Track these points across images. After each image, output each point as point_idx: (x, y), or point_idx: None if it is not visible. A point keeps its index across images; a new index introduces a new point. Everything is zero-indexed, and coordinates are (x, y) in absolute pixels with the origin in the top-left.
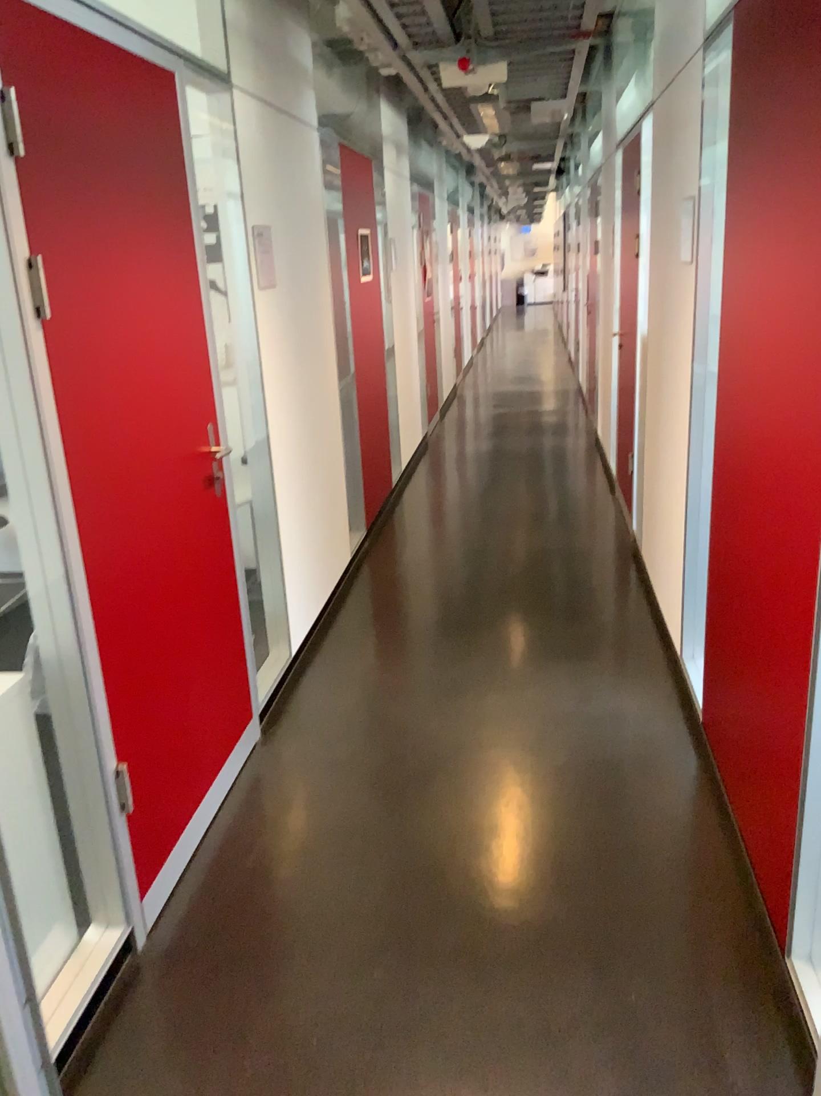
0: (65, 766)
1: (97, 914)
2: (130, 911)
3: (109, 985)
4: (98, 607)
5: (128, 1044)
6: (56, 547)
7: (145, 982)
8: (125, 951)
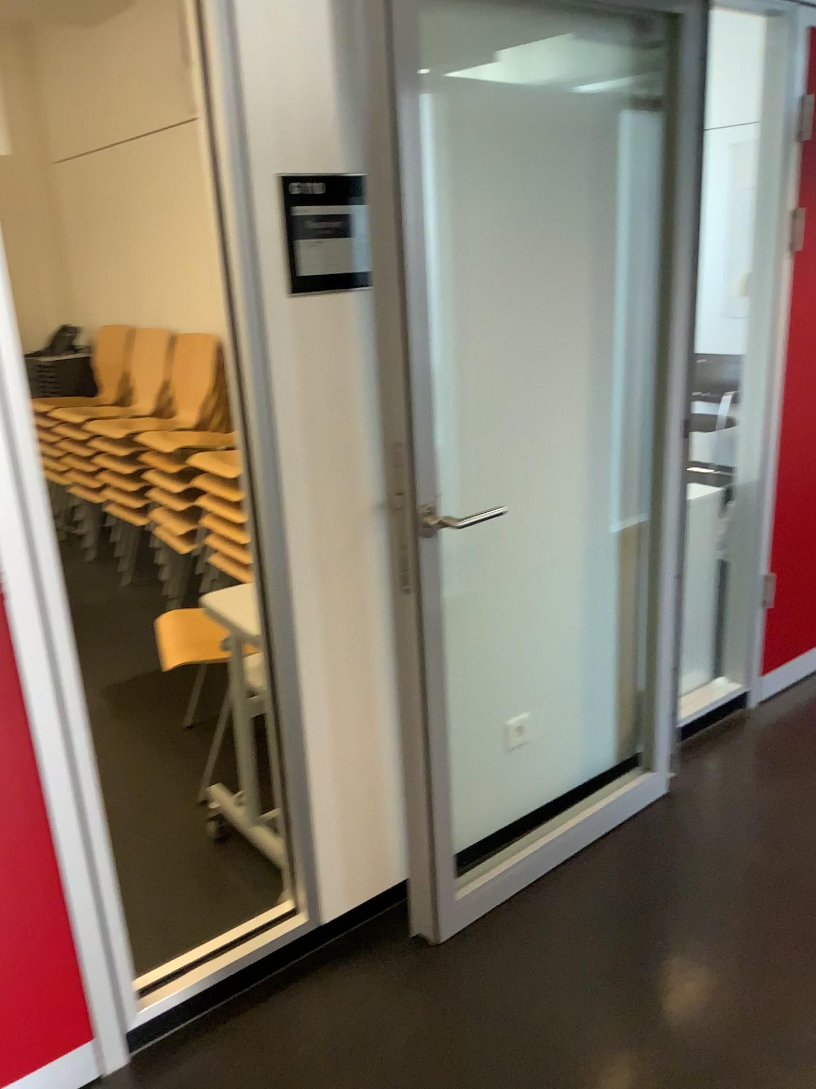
0: (730, 559)
1: (726, 667)
2: (748, 675)
3: (722, 713)
4: (779, 456)
5: (725, 744)
6: (761, 408)
7: (745, 722)
8: (738, 701)
